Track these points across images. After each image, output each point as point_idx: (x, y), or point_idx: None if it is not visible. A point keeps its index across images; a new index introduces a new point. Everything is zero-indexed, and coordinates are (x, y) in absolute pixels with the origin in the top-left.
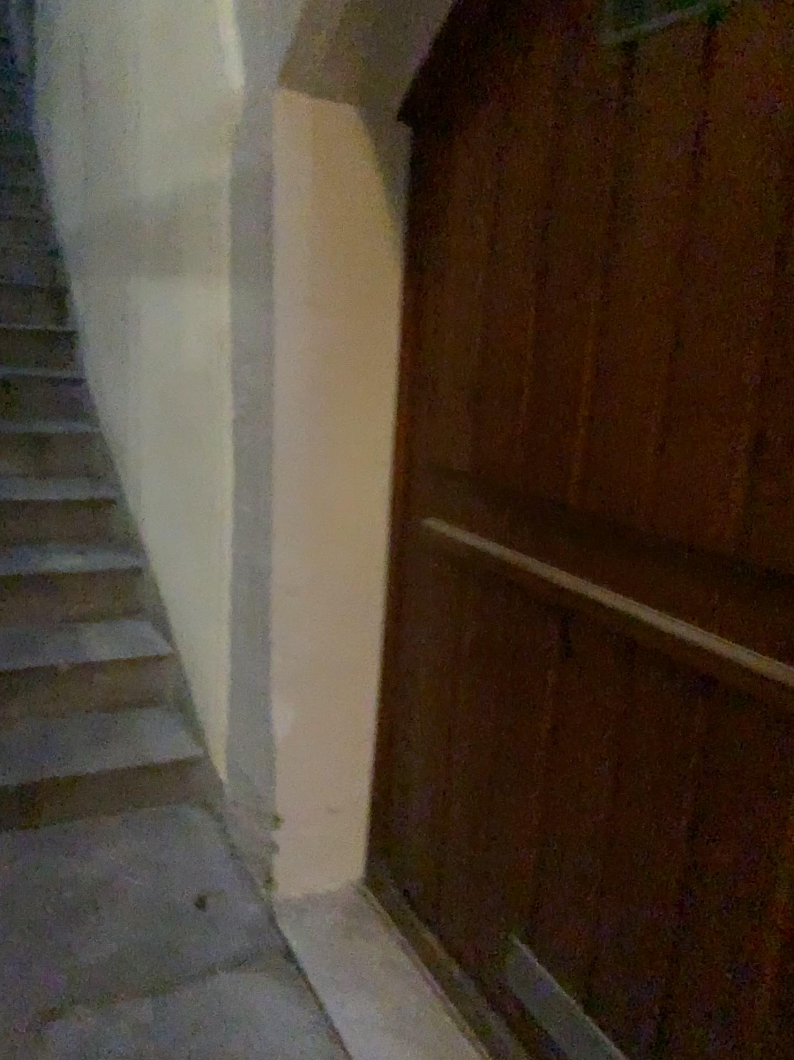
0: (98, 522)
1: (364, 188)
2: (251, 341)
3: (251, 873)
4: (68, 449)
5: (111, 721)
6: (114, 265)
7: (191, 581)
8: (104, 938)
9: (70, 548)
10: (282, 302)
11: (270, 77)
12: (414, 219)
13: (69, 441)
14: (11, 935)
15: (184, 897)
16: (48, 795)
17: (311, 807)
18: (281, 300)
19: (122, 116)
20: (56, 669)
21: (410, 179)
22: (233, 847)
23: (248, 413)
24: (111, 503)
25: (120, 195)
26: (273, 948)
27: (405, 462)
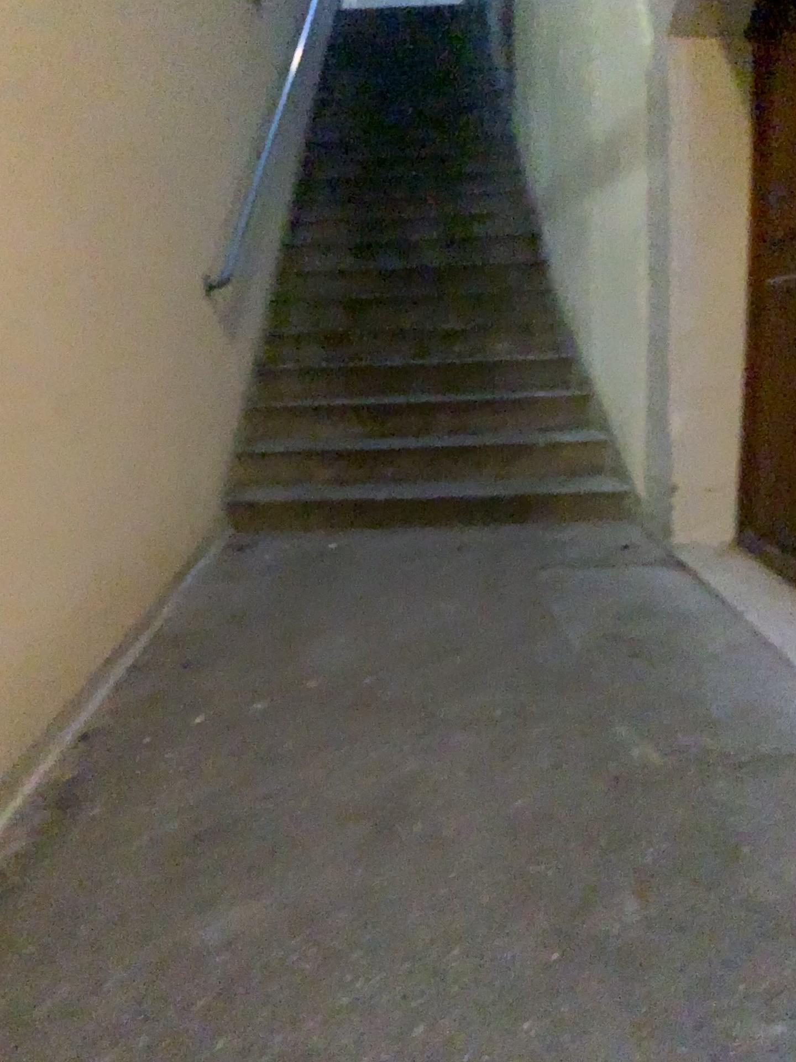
0: (564, 373)
1: (721, 83)
2: (654, 194)
3: (659, 538)
4: (543, 333)
5: (573, 474)
6: (574, 194)
7: (623, 373)
8: (570, 550)
9: (546, 387)
10: (670, 161)
11: (661, 32)
12: (754, 96)
13: (543, 328)
14: (520, 547)
15: (617, 542)
16: (536, 506)
17: (696, 484)
18: (670, 160)
19: (578, 90)
20: (539, 449)
21: (751, 72)
22: (649, 529)
23: (654, 239)
24: (572, 361)
25: (577, 143)
26: (670, 557)
27: (752, 250)
